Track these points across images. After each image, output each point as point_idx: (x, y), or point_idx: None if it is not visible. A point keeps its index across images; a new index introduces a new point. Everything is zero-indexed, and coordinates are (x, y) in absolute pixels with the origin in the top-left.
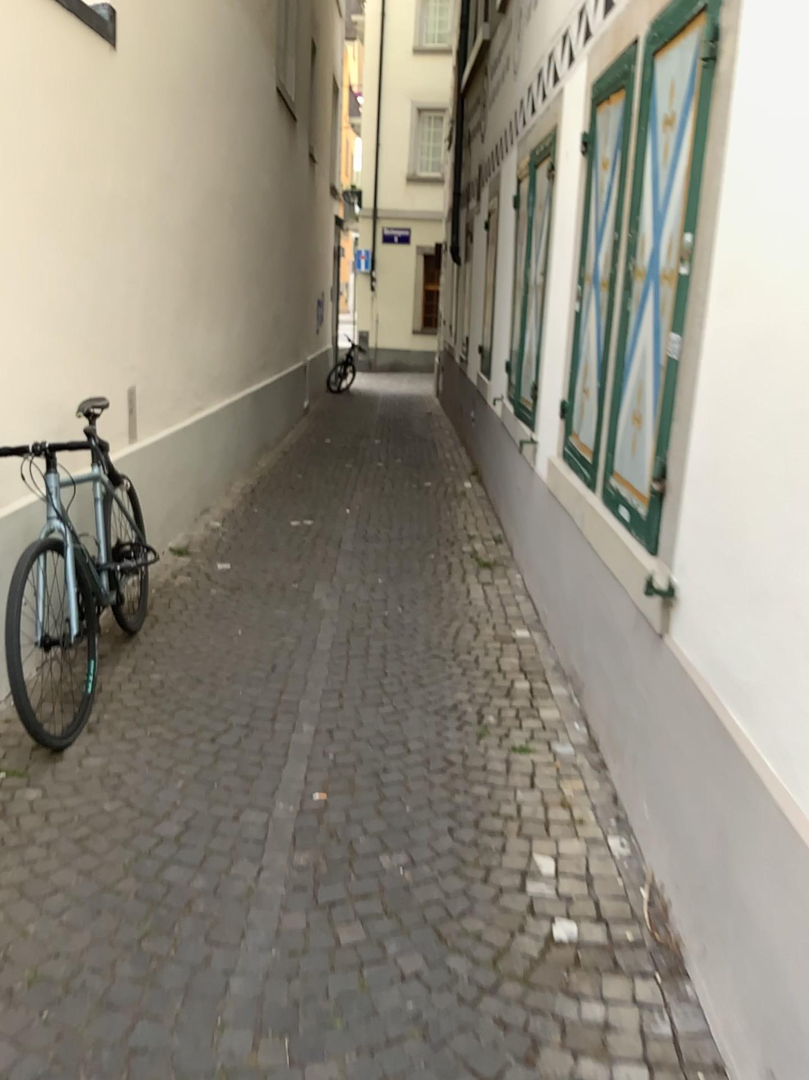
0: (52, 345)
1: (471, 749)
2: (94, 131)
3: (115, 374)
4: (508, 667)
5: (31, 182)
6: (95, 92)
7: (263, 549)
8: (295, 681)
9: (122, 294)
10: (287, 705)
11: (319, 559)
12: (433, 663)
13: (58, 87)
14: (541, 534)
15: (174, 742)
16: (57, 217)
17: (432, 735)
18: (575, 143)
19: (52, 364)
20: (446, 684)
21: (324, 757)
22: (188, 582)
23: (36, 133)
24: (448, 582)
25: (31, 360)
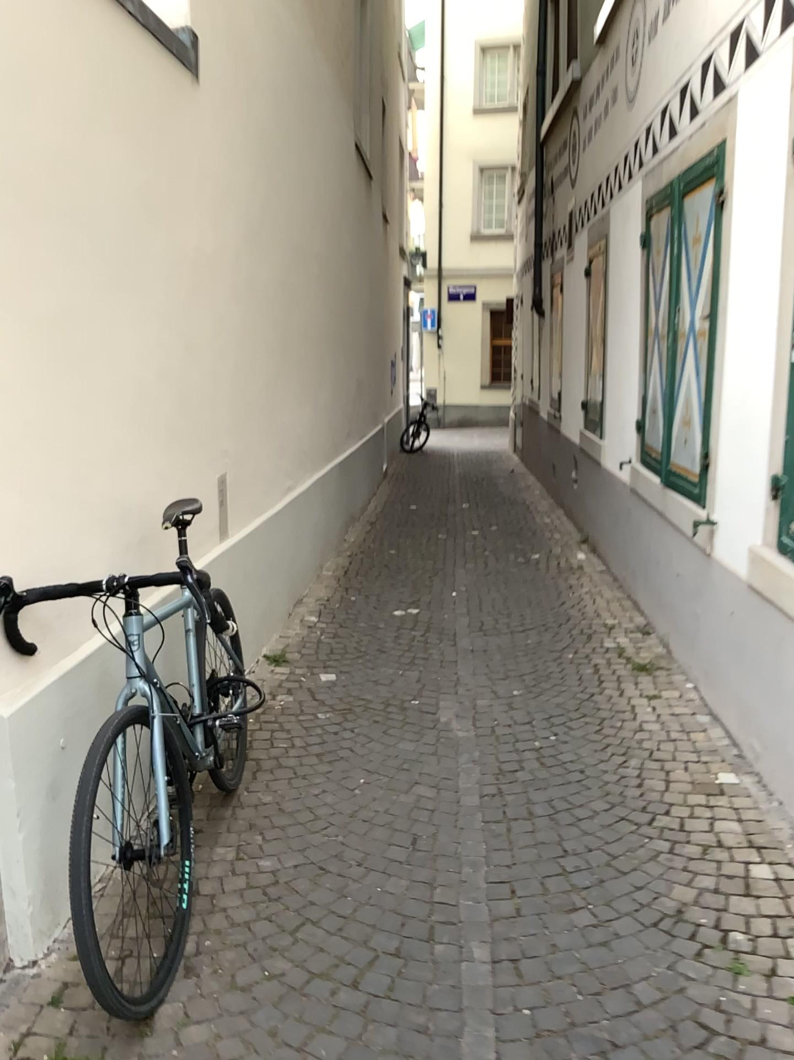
0: (130, 436)
1: (727, 999)
2: (179, 174)
3: (205, 461)
4: (725, 835)
5: (104, 232)
6: (179, 128)
7: (371, 652)
8: (446, 862)
9: (211, 366)
10: (445, 908)
11: (438, 663)
12: (621, 828)
13: (136, 118)
14: (731, 640)
15: (304, 993)
16: (135, 276)
17: (660, 968)
18: (778, 152)
19: (131, 459)
20: (650, 867)
21: (516, 1014)
22: (290, 704)
23: (110, 171)
24: (599, 692)
25: (104, 457)
